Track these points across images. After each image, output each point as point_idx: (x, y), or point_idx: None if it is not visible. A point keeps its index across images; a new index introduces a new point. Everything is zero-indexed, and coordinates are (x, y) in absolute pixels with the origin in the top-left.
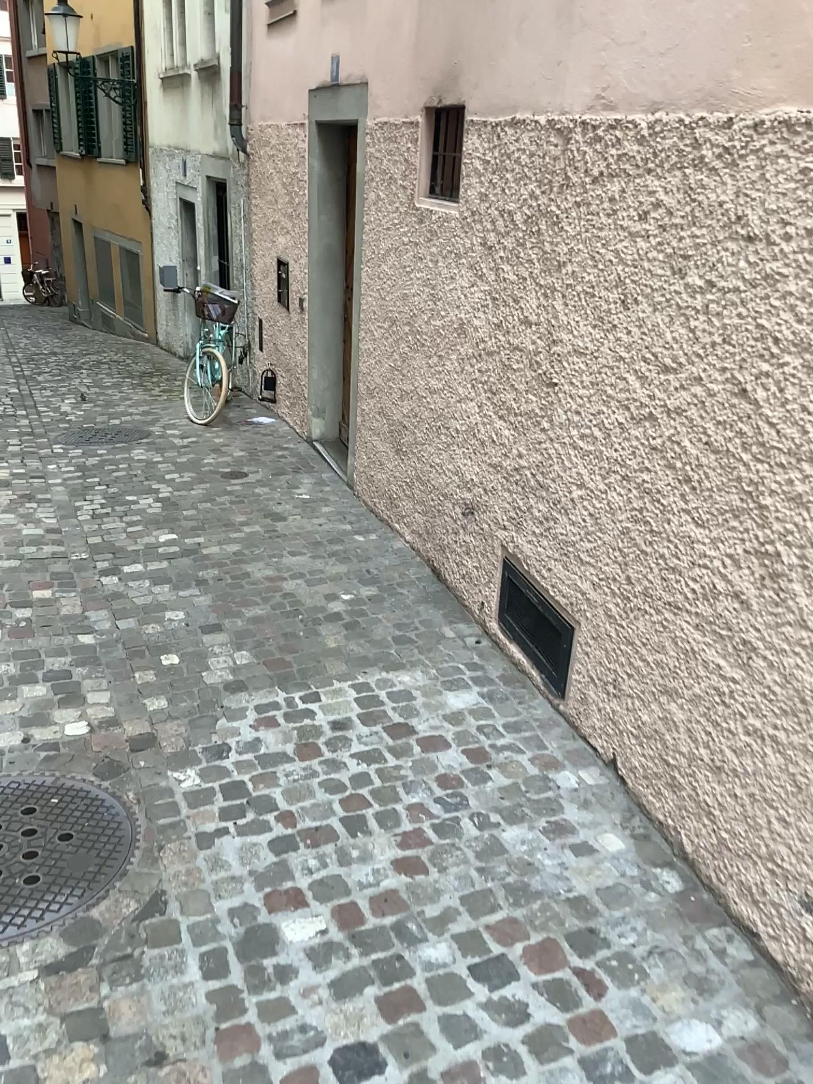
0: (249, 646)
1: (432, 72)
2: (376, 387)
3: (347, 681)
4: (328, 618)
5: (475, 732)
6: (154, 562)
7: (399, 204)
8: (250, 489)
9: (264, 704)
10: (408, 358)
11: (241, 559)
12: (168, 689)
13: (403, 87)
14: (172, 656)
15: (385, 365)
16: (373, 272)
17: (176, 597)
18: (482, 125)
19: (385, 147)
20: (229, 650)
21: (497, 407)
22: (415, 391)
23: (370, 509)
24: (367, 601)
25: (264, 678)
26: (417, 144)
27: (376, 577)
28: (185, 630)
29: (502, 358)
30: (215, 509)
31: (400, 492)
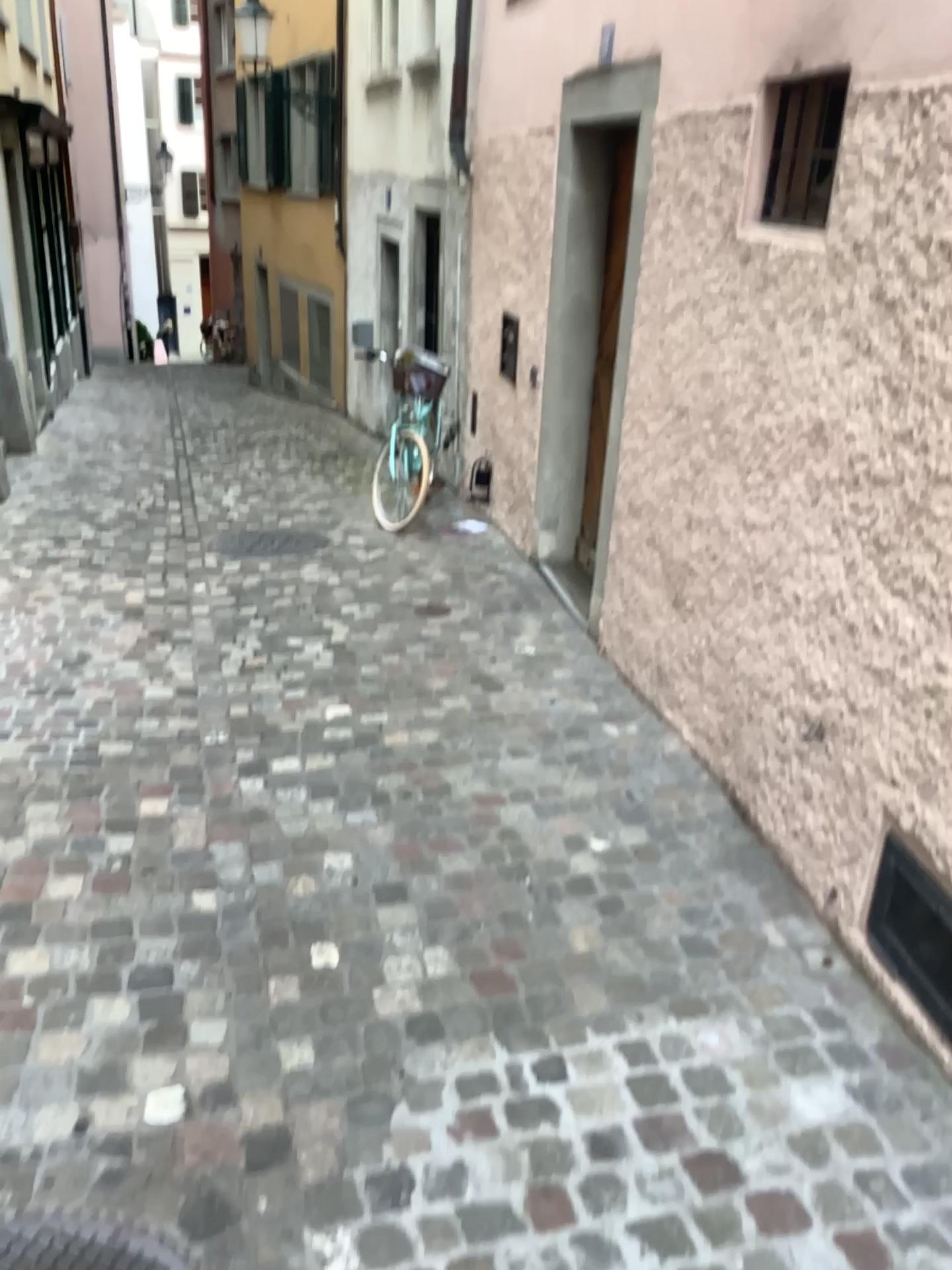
0: (451, 938)
1: (784, 22)
2: (647, 507)
3: (612, 1036)
4: (574, 889)
5: (856, 1193)
6: (316, 760)
7: (707, 234)
8: (455, 636)
9: (473, 1077)
10: (708, 469)
11: (440, 760)
12: (318, 1024)
13: (727, 52)
14: (329, 952)
15: (666, 477)
16: (656, 338)
17: (343, 829)
18: (887, 95)
19: (689, 147)
20: (418, 944)
21: (888, 576)
22: (719, 523)
23: (626, 680)
24: (633, 855)
25: (473, 1014)
26: (746, 140)
27: (645, 809)
28: (352, 894)
29: (907, 494)
30: (407, 670)
31: (679, 668)
